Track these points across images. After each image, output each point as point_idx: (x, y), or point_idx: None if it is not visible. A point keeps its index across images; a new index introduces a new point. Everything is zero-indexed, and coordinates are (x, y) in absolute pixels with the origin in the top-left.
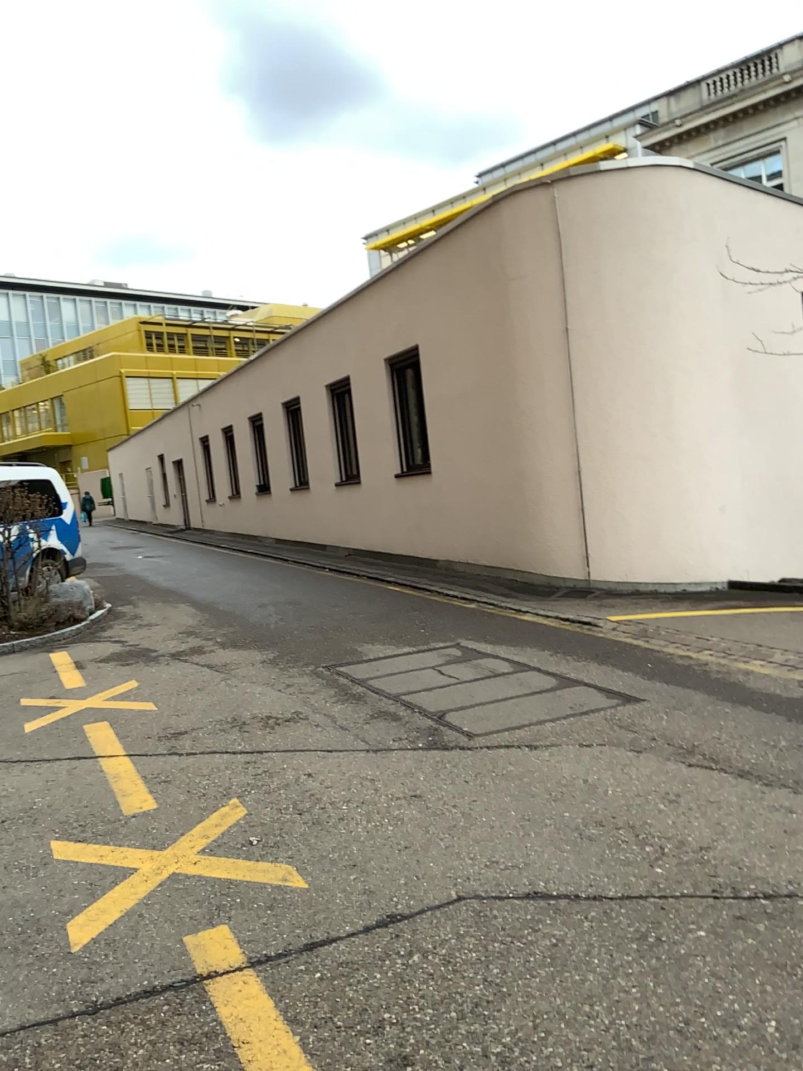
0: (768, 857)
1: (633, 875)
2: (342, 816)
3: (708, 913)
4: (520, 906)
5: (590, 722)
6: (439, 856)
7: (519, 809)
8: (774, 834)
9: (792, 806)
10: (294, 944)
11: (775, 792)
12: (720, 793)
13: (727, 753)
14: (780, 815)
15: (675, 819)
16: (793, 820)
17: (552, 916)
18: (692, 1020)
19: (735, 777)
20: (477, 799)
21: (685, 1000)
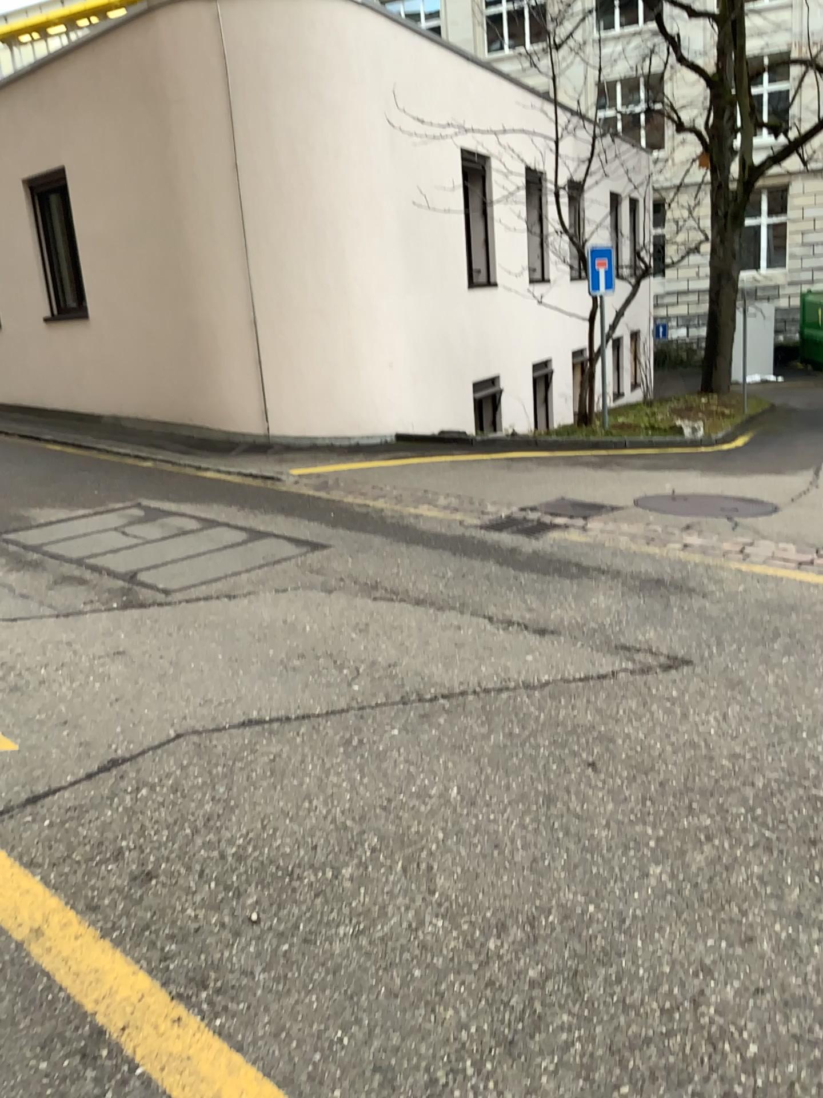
0: (446, 667)
1: (336, 696)
2: (45, 677)
3: (401, 716)
4: (239, 734)
5: (283, 568)
6: (155, 701)
7: (226, 652)
8: (450, 648)
9: (462, 625)
10: (20, 798)
11: (449, 615)
12: (404, 620)
13: (407, 586)
14: (453, 633)
15: (367, 645)
16: (464, 635)
17: (269, 737)
18: (396, 798)
19: (415, 606)
20: (184, 647)
21: (389, 785)
